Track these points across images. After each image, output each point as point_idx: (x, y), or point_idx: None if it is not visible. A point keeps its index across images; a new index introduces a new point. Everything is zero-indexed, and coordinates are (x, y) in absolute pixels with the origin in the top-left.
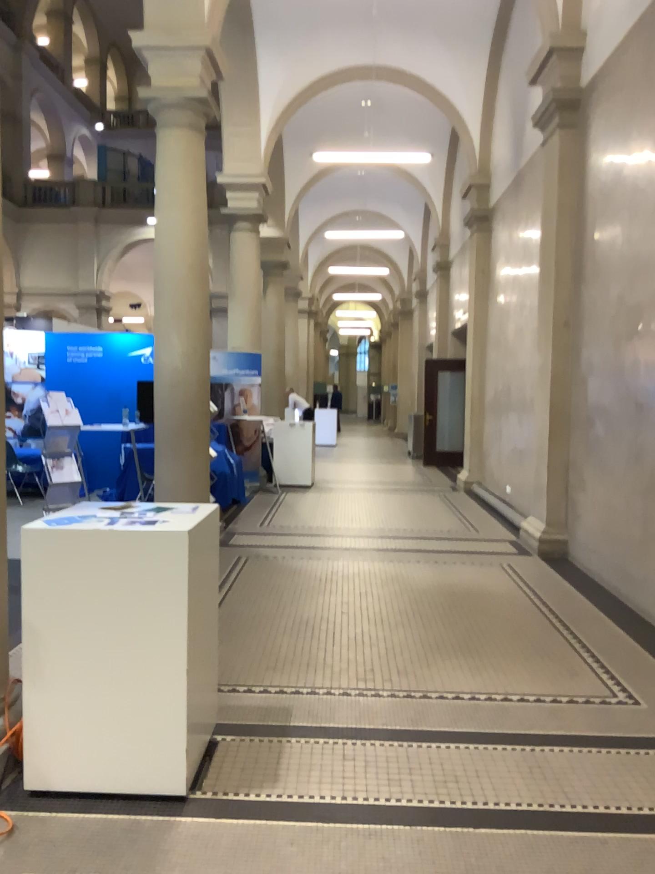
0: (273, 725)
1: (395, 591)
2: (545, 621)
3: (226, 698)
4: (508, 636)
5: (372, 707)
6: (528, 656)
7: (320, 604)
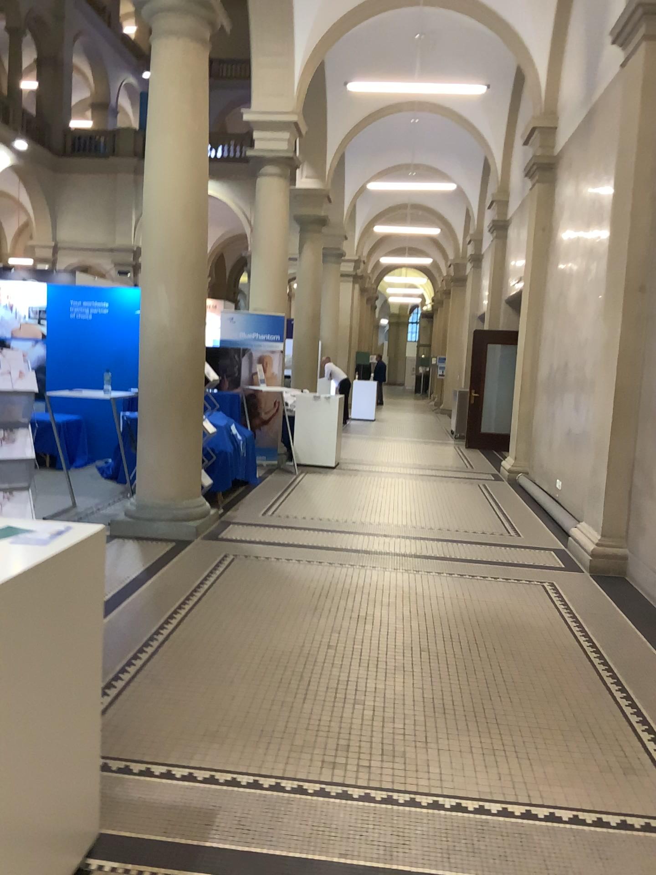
0: (186, 849)
1: (405, 618)
2: (597, 679)
3: (135, 789)
4: (546, 700)
5: (338, 822)
6: (571, 738)
7: (306, 633)
